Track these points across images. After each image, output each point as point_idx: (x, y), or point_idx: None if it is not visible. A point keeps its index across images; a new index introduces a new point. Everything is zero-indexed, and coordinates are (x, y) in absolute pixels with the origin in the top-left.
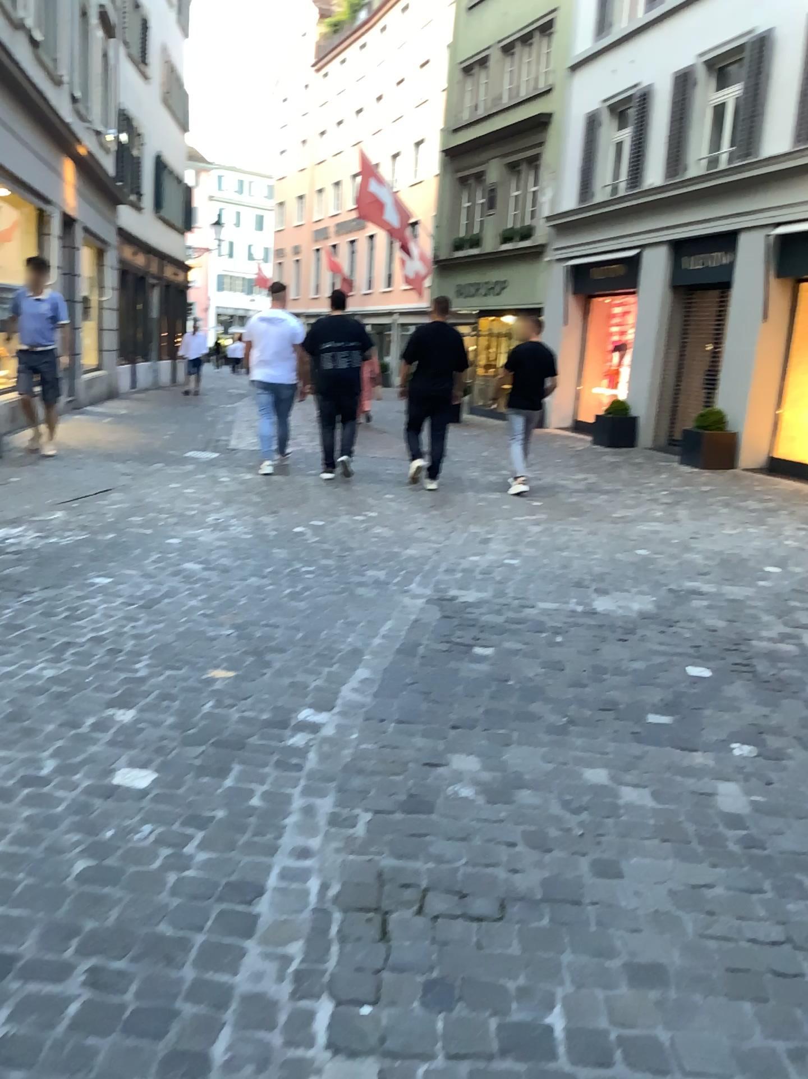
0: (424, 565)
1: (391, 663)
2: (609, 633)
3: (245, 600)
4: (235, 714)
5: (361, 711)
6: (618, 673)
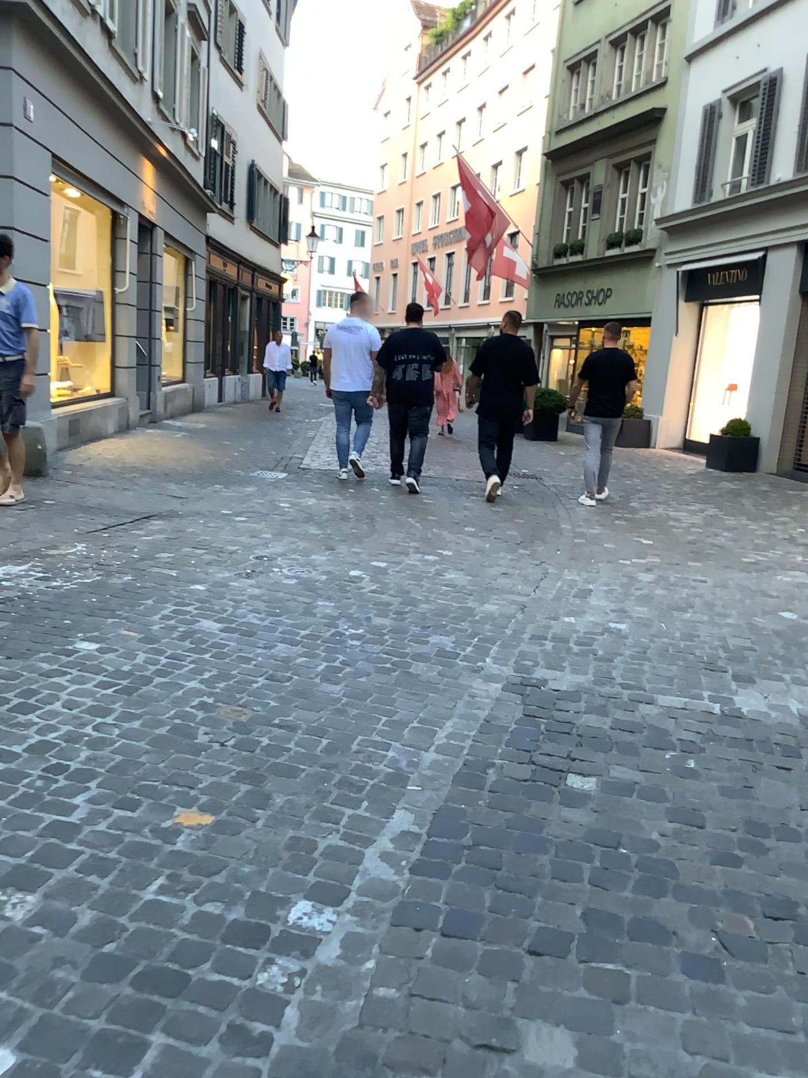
0: (504, 631)
1: (444, 805)
2: (763, 756)
3: (262, 682)
4: (188, 910)
5: (387, 908)
6: (785, 837)
